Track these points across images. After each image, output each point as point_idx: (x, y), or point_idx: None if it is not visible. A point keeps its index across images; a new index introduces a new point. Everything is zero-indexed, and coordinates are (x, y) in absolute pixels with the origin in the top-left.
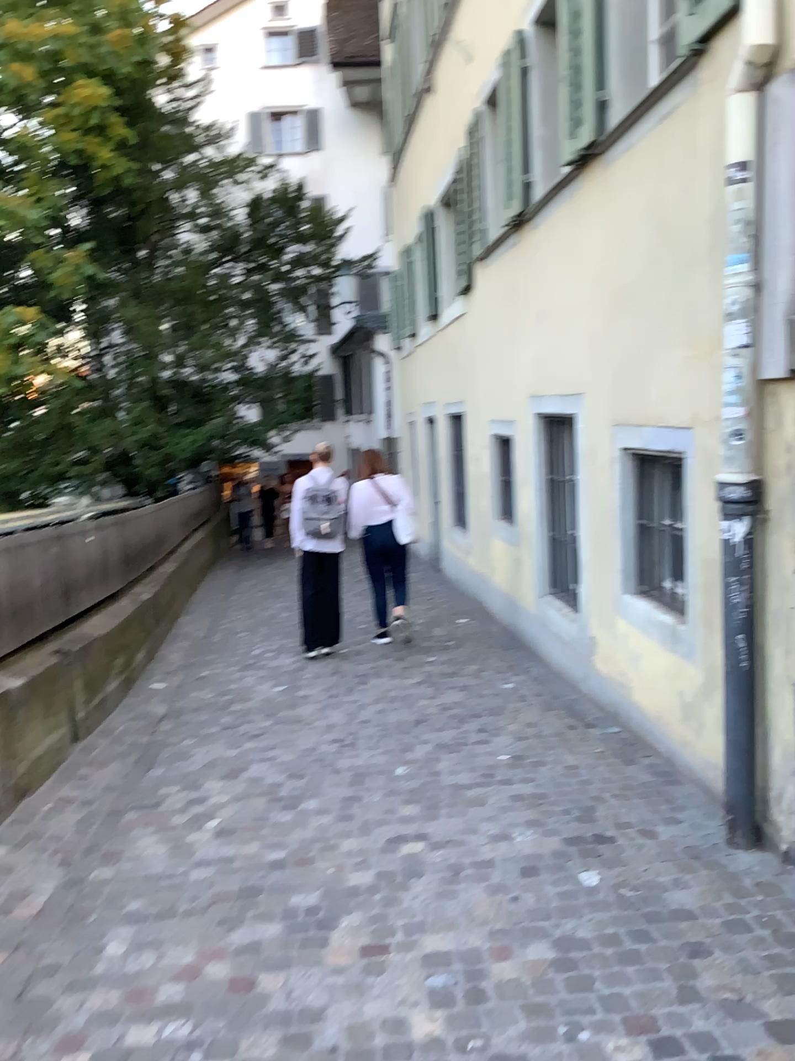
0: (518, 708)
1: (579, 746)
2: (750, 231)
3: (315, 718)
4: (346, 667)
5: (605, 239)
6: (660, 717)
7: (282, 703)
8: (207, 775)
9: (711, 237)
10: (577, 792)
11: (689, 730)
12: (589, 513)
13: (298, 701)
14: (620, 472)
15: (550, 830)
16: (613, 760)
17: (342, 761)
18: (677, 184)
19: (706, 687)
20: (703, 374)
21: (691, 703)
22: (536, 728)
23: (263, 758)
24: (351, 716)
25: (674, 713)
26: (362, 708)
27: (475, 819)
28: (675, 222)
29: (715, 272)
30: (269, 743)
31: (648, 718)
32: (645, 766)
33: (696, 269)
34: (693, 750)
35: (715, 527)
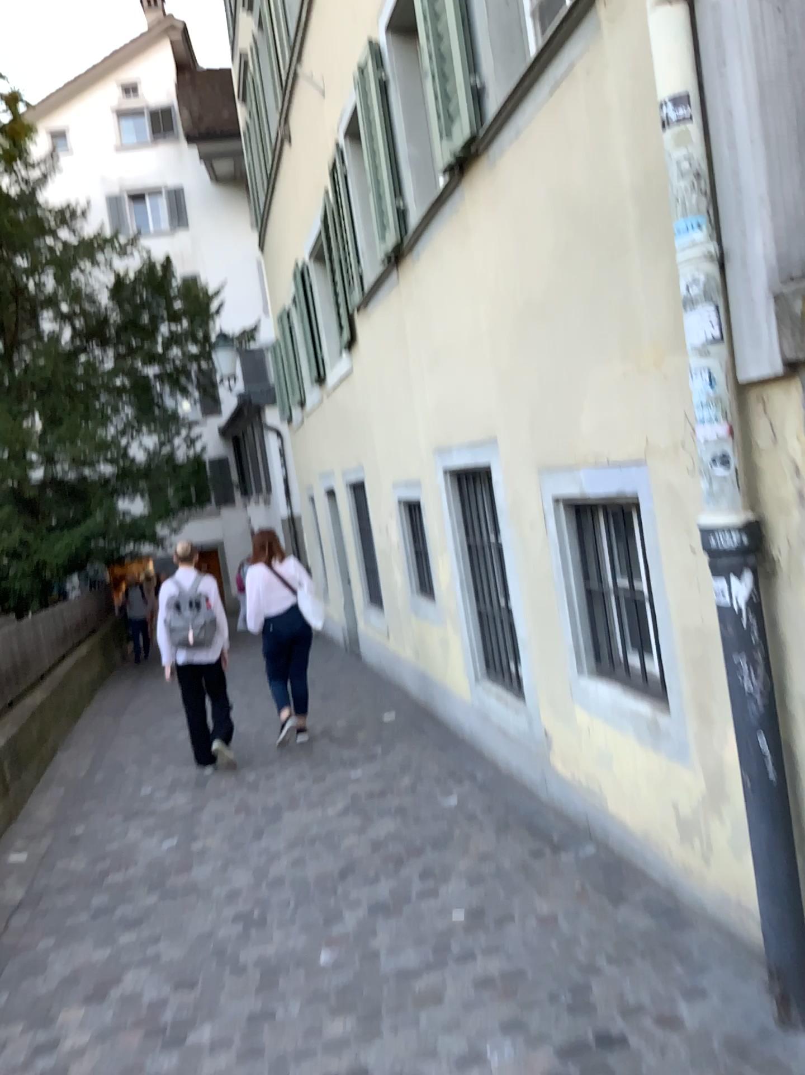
0: (466, 835)
1: (550, 886)
2: (698, 188)
3: (212, 885)
4: (252, 800)
5: (501, 252)
6: (647, 834)
7: (173, 865)
8: (61, 1003)
9: (640, 213)
10: (560, 963)
11: (691, 854)
12: (522, 582)
13: (192, 859)
14: (555, 529)
15: (534, 1039)
16: (597, 902)
17: (247, 950)
18: (584, 161)
19: (709, 799)
20: (652, 392)
21: (689, 819)
22: (492, 863)
23: (139, 962)
24: (259, 874)
25: (666, 831)
26: (273, 859)
27: (429, 1033)
28: (588, 209)
29: (652, 257)
30: (150, 934)
31: (631, 835)
32: (639, 905)
33: (624, 259)
34: (700, 882)
35: (694, 588)
